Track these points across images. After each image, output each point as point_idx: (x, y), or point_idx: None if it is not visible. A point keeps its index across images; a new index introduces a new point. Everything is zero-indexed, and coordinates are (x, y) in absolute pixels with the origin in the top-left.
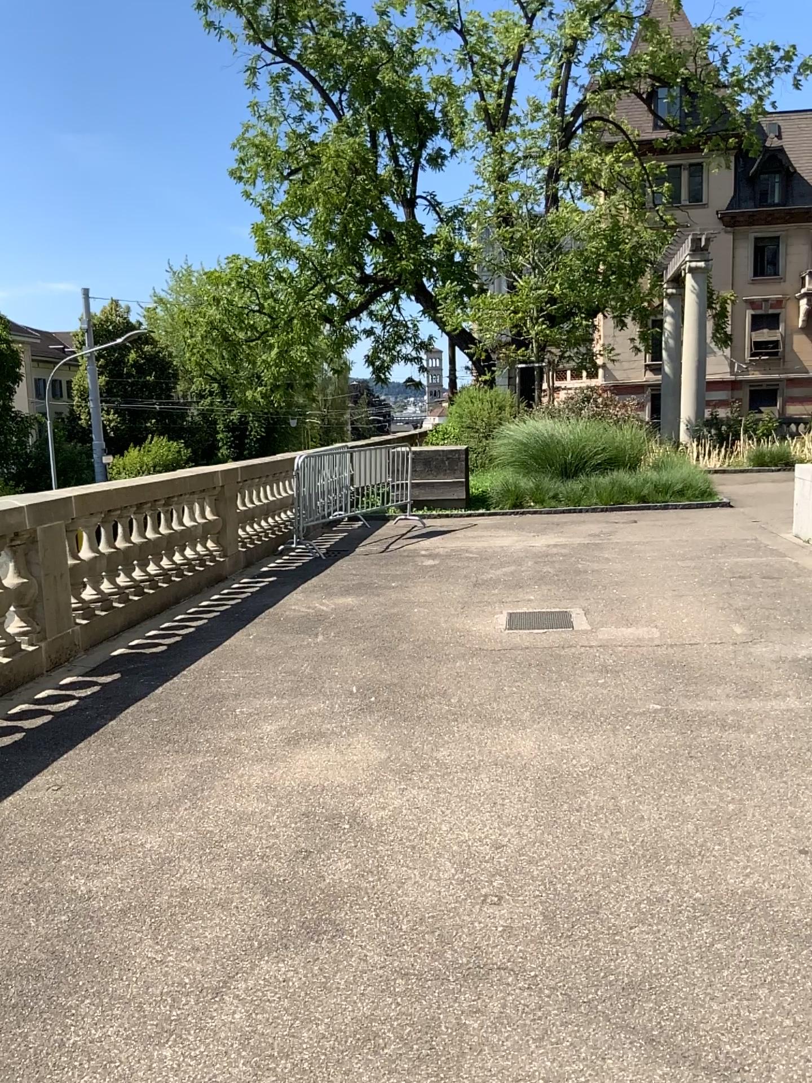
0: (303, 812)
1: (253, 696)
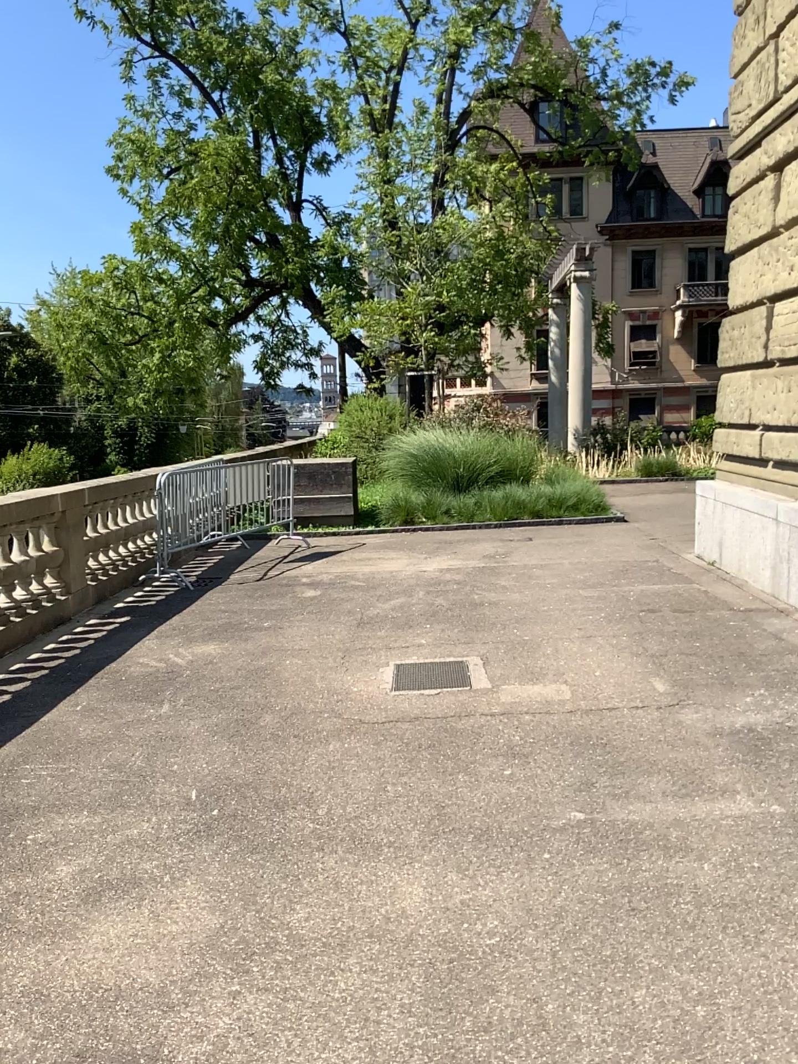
0: (74, 1054)
1: (54, 814)
